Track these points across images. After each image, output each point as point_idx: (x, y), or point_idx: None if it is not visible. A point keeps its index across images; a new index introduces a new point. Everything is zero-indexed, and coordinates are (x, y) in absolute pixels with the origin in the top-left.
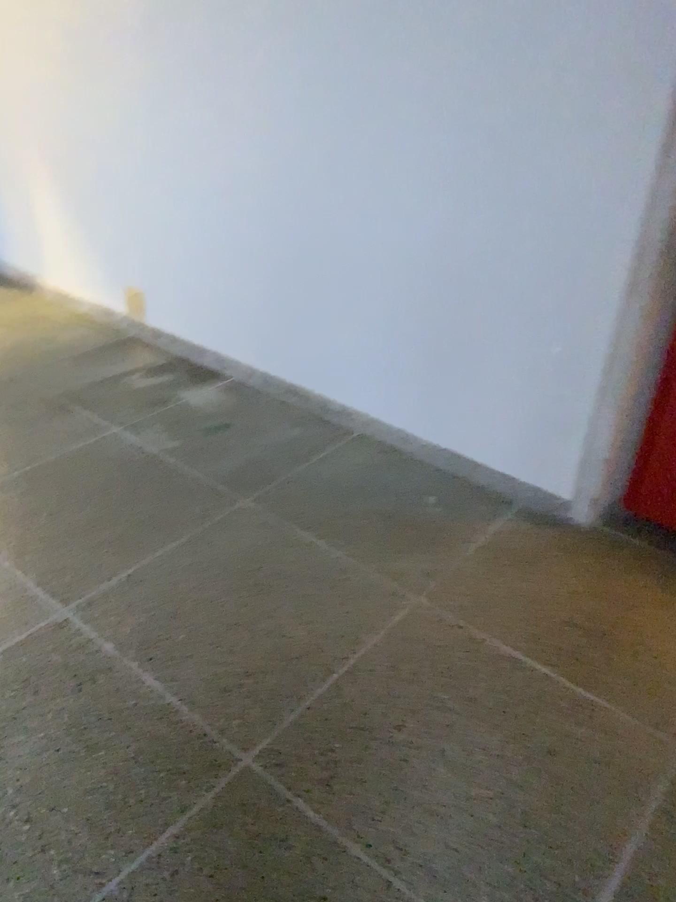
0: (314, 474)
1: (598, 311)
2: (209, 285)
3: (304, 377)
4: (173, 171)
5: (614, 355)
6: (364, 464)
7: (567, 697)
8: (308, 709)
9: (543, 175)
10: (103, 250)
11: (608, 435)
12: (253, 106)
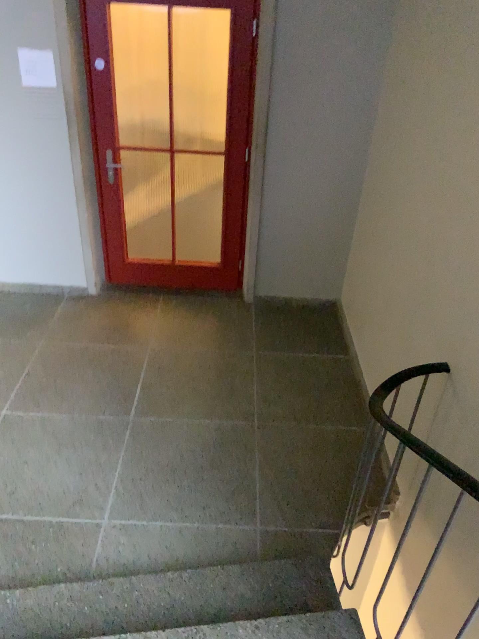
0: None
1: (70, 210)
2: None
3: None
4: None
5: (82, 225)
6: None
7: (109, 350)
8: (18, 391)
9: (29, 162)
10: None
11: (91, 256)
12: None
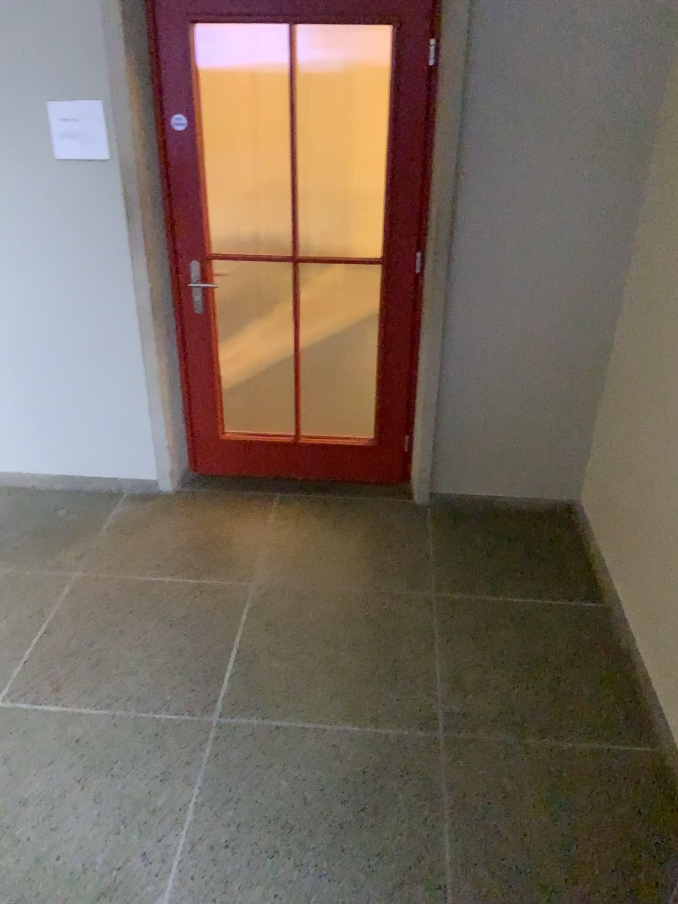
0: None
1: (129, 356)
2: None
3: None
4: None
5: (148, 380)
6: (0, 508)
7: (184, 588)
8: (26, 662)
9: (64, 279)
10: None
11: (163, 430)
12: None
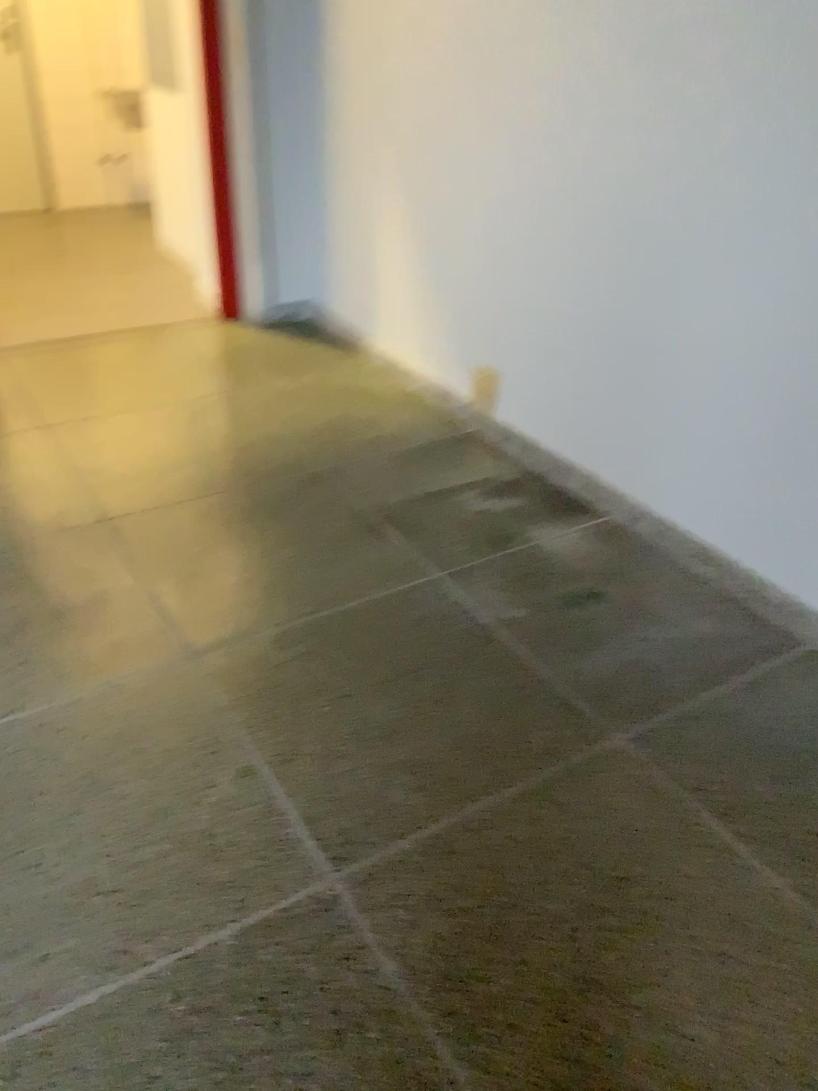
0: (732, 707)
1: None
2: (598, 381)
3: (725, 540)
4: (577, 213)
5: None
6: (814, 706)
7: None
8: None
9: None
10: (454, 311)
11: None
12: (731, 123)
